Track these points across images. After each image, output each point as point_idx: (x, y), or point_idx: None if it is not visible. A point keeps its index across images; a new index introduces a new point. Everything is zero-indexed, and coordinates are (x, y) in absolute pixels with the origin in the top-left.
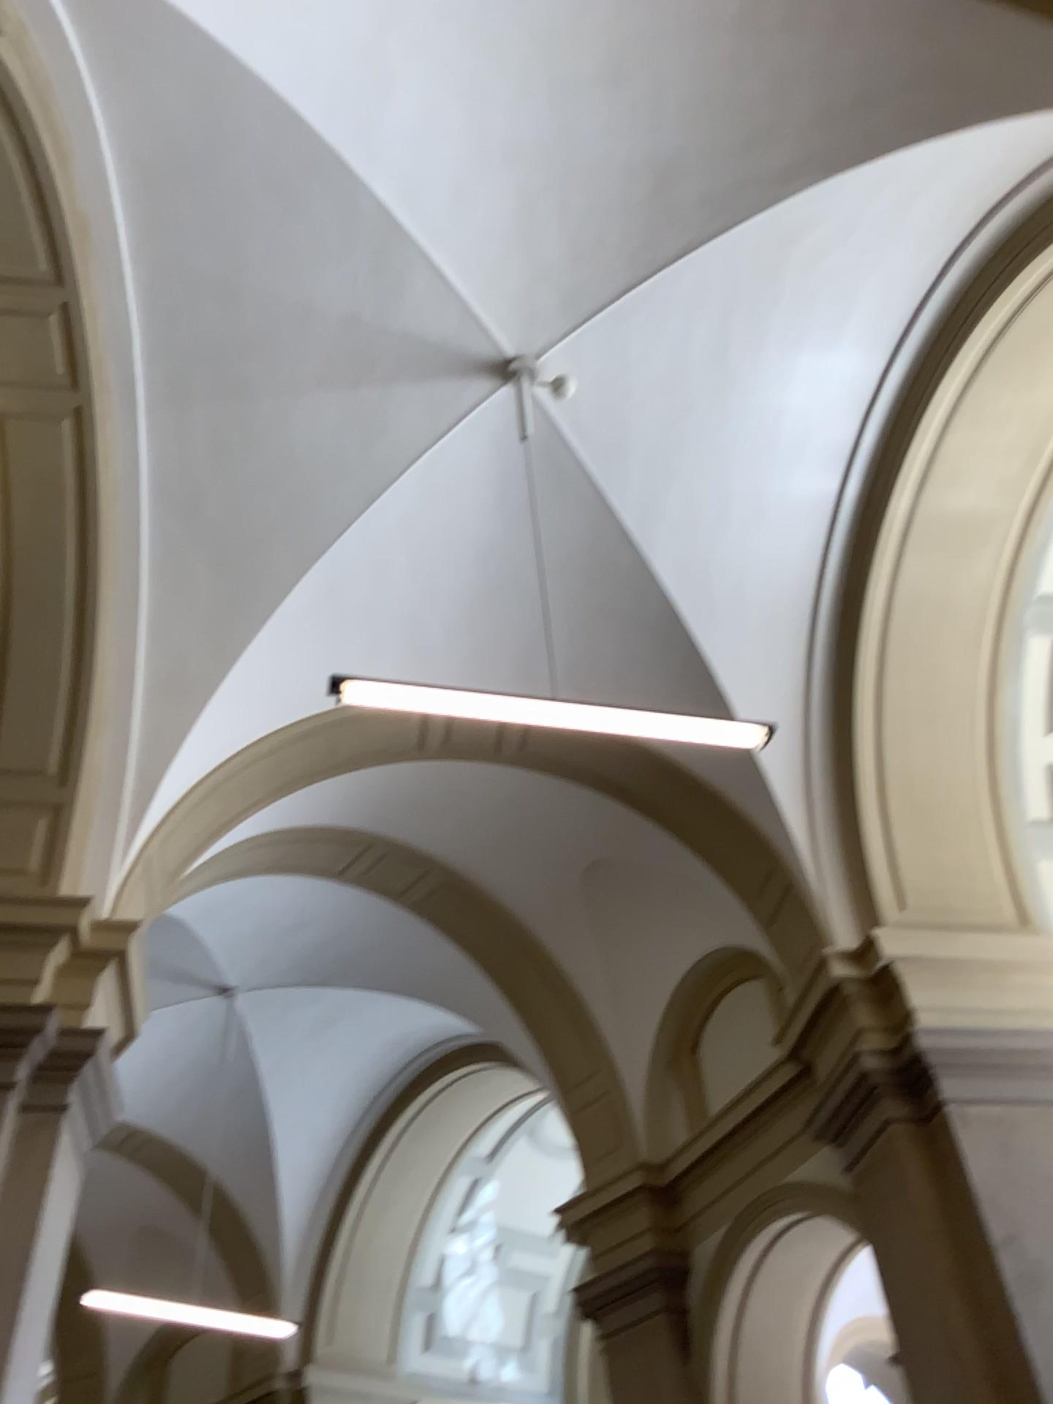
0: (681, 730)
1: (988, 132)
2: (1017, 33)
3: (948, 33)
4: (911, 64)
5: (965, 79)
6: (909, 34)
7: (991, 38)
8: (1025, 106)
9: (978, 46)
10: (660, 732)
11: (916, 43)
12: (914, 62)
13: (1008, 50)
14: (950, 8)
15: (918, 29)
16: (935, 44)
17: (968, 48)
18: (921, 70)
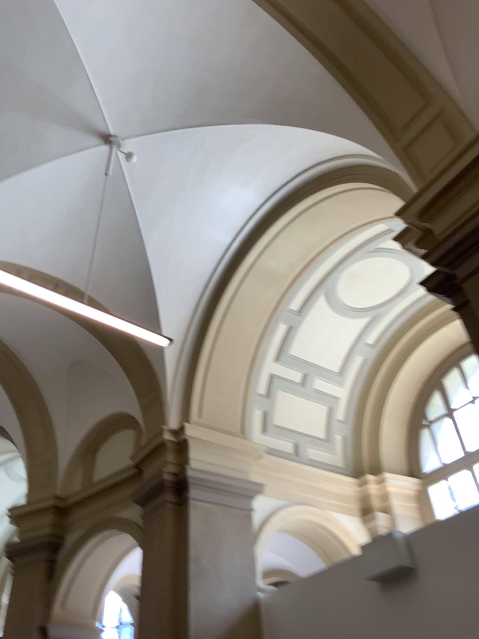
0: (133, 330)
1: (325, 137)
2: (347, 106)
3: (324, 93)
4: (308, 97)
5: (324, 112)
6: (311, 86)
7: (338, 103)
8: (341, 134)
9: (333, 103)
10: (124, 329)
11: (312, 90)
12: (309, 97)
13: (342, 110)
14: (328, 84)
15: (315, 85)
16: (318, 94)
17: (329, 102)
18: (311, 101)
